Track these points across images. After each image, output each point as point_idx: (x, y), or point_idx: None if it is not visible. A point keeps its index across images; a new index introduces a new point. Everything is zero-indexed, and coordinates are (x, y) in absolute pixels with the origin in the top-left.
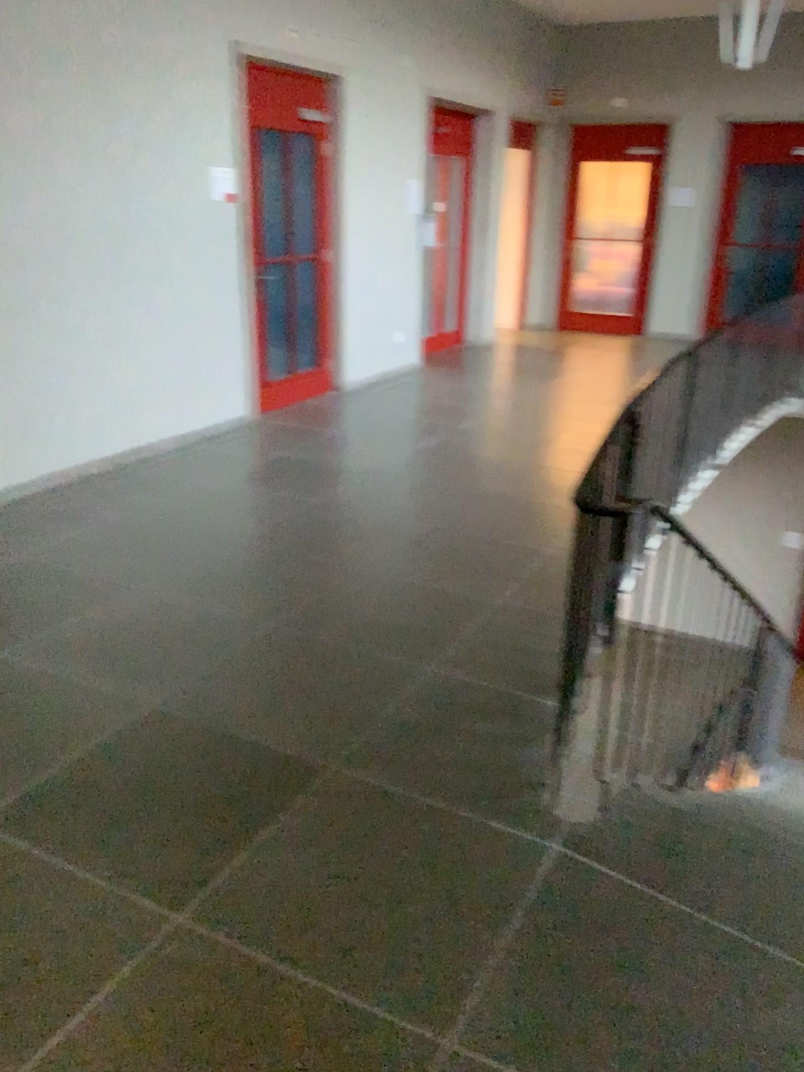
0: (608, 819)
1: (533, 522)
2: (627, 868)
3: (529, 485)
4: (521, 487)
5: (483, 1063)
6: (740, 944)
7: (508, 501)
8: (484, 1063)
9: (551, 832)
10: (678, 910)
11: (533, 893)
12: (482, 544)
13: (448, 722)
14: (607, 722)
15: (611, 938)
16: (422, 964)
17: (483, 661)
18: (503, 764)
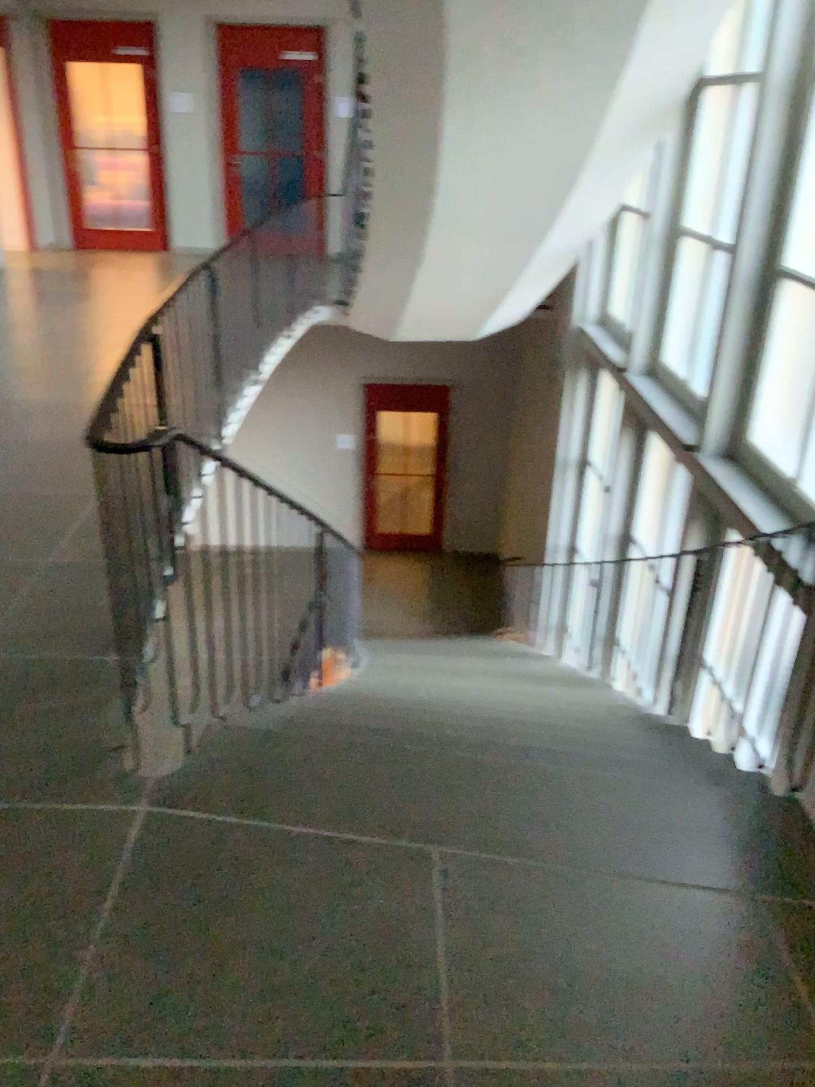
0: (193, 764)
1: (75, 467)
2: (217, 808)
3: (65, 427)
4: (56, 430)
5: (90, 1067)
6: (332, 845)
7: (44, 449)
8: (91, 1067)
9: (136, 796)
10: (272, 833)
11: (123, 867)
12: (19, 501)
13: (4, 710)
14: (181, 665)
15: (210, 884)
16: (5, 989)
17: (36, 632)
18: (74, 739)
